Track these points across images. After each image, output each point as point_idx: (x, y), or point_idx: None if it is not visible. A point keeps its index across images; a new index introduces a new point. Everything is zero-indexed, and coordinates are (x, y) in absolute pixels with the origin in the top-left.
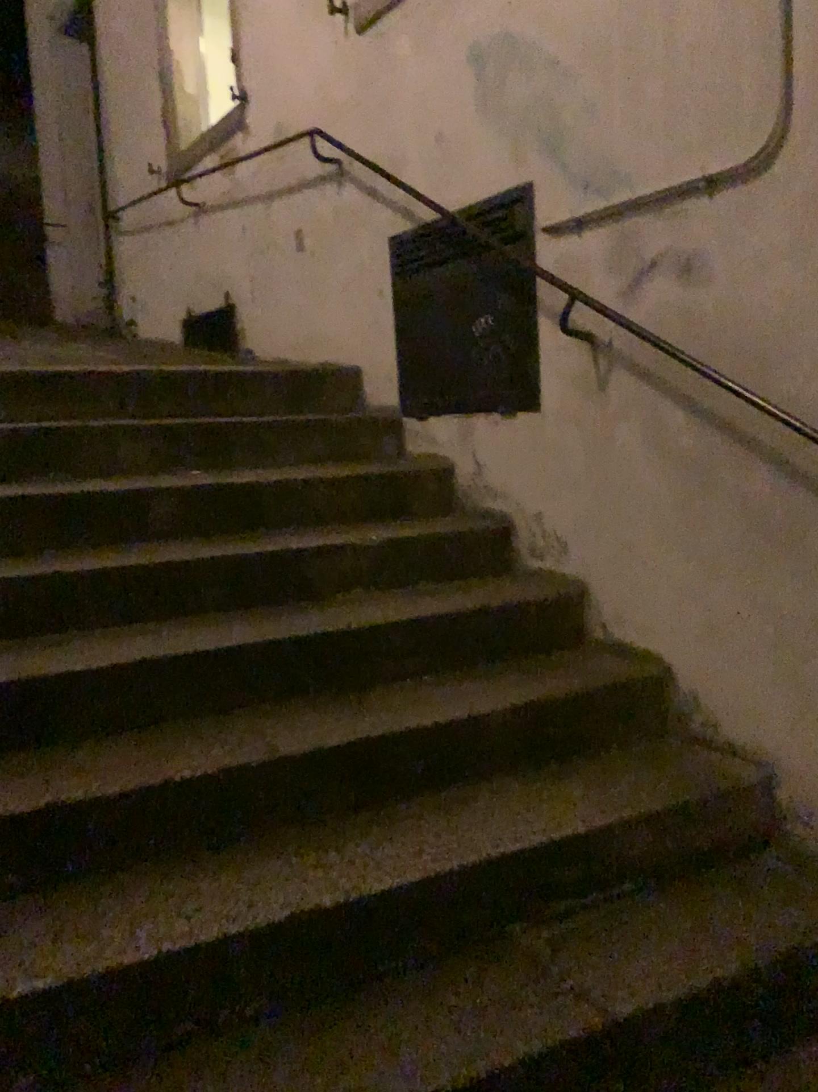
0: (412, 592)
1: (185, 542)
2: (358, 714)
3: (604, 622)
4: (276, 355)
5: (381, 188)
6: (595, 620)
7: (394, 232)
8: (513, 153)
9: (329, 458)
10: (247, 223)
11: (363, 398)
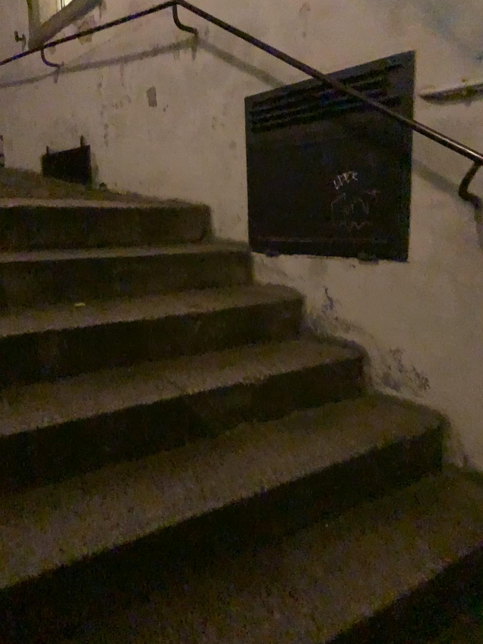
0: (291, 425)
1: (77, 382)
2: (283, 595)
3: (461, 452)
4: (128, 189)
5: (234, 55)
6: (451, 449)
7: (247, 94)
8: (386, 24)
9: (193, 288)
10: (101, 82)
11: (212, 232)
